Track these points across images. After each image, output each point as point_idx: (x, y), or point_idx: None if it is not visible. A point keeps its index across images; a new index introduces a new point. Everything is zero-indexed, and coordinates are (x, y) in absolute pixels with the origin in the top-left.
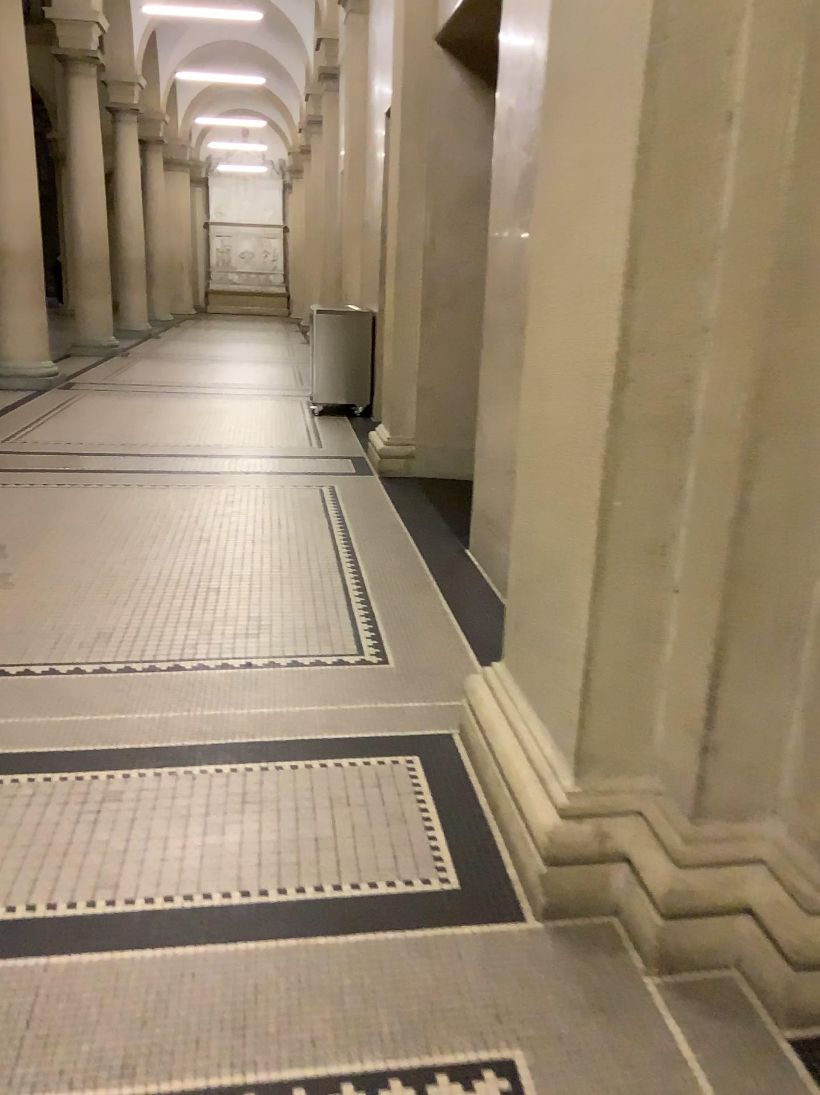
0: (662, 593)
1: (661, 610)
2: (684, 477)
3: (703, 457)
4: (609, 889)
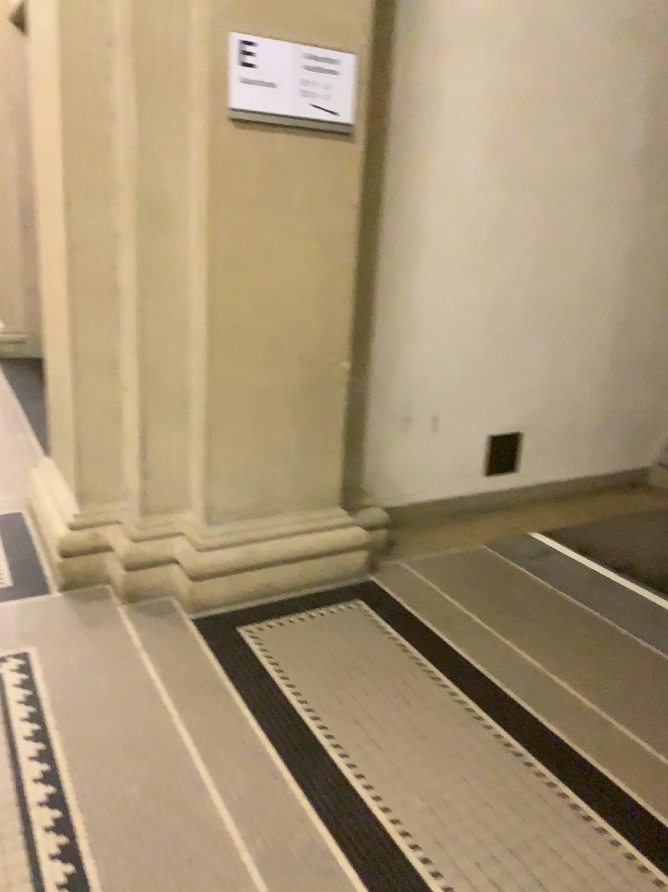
0: (120, 388)
1: (120, 398)
2: (122, 317)
3: (130, 305)
4: (107, 569)
